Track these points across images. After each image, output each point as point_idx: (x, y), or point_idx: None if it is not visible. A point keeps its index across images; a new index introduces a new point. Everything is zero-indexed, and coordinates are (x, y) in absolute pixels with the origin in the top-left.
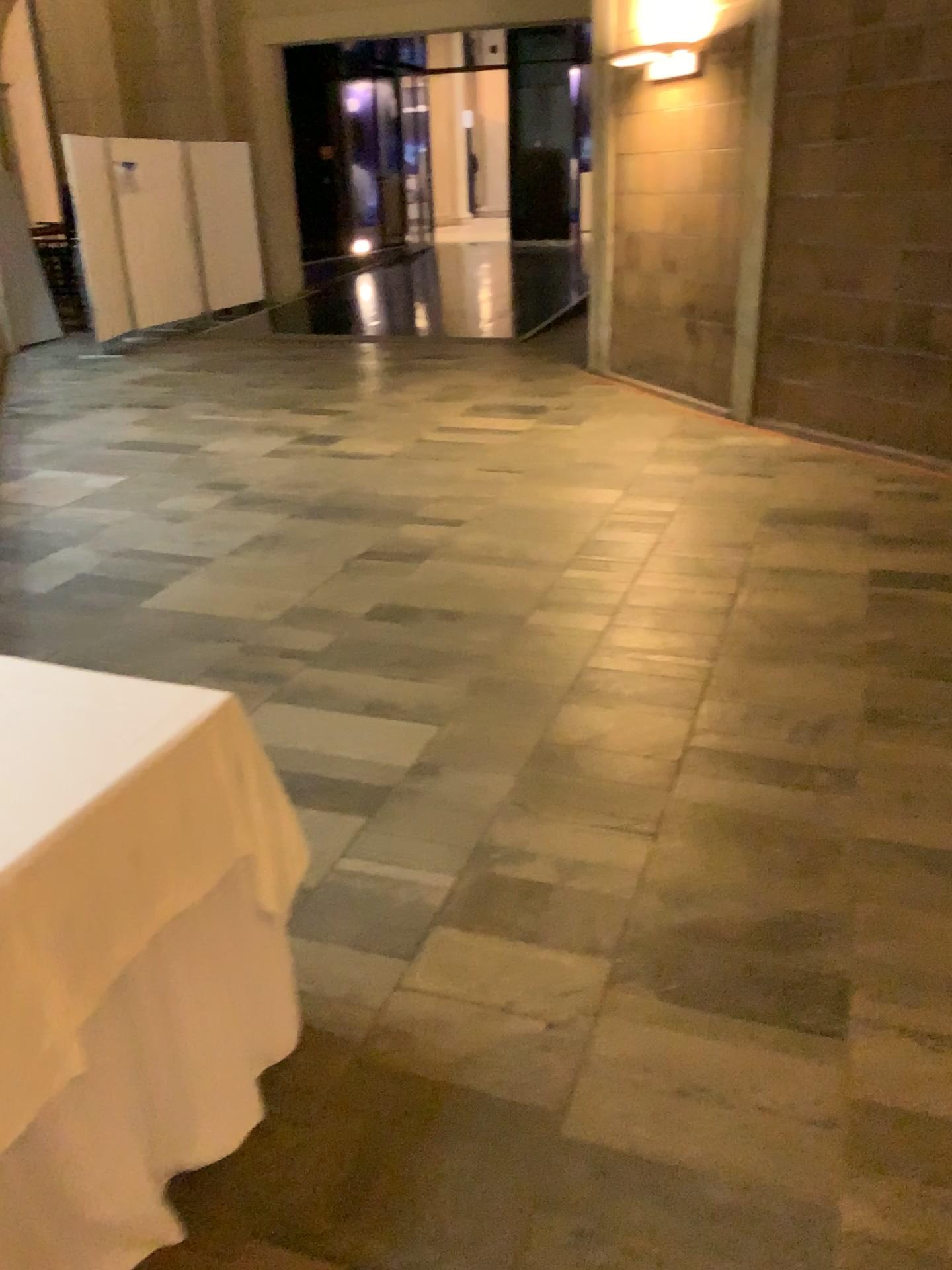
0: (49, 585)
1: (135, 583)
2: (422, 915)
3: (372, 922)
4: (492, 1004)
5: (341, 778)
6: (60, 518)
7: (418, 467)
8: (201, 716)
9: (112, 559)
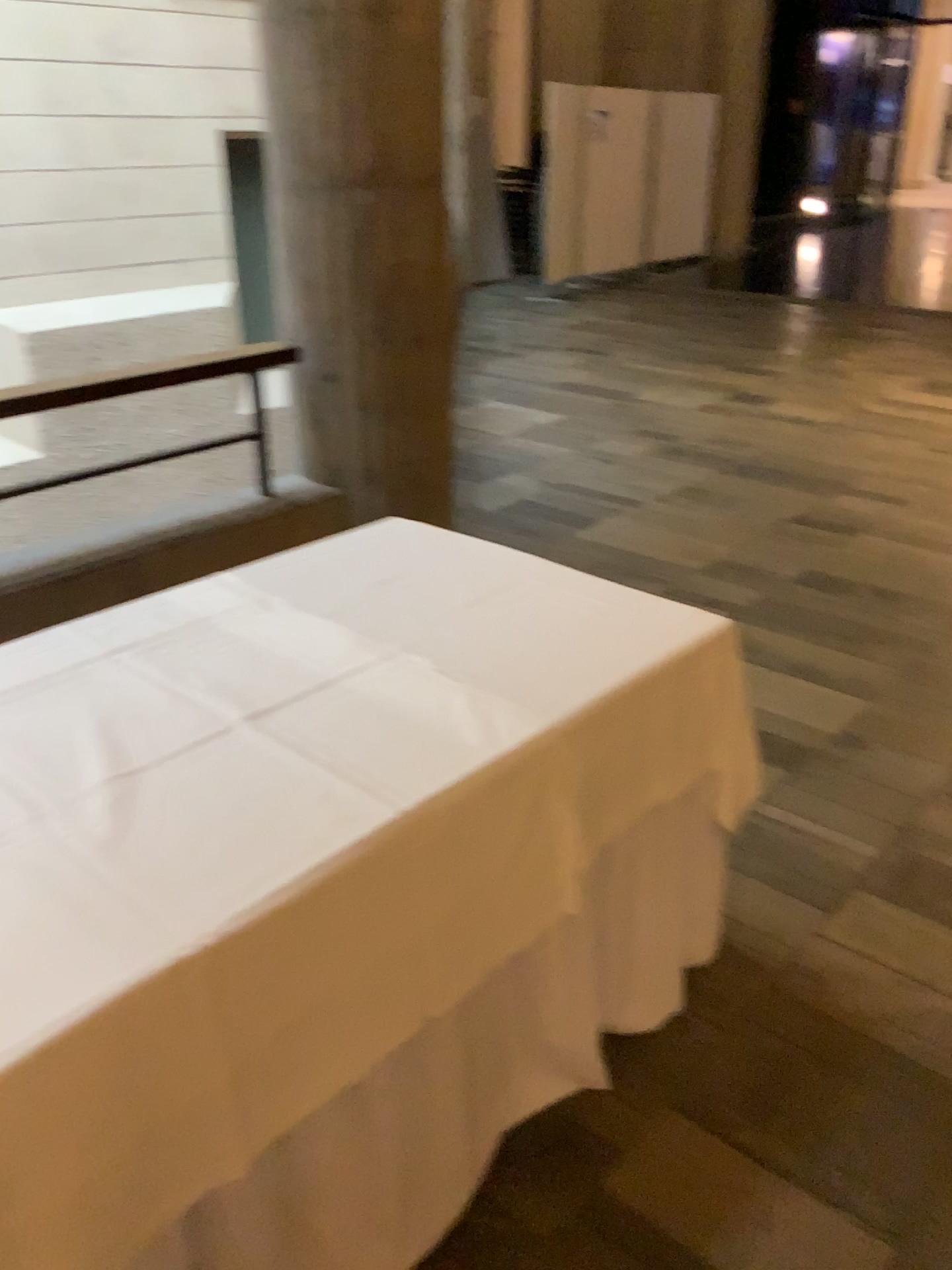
0: (498, 502)
1: (574, 513)
2: (848, 875)
3: (797, 869)
4: (919, 977)
5: (768, 729)
6: (508, 444)
7: (860, 439)
8: (709, 635)
9: (553, 488)
